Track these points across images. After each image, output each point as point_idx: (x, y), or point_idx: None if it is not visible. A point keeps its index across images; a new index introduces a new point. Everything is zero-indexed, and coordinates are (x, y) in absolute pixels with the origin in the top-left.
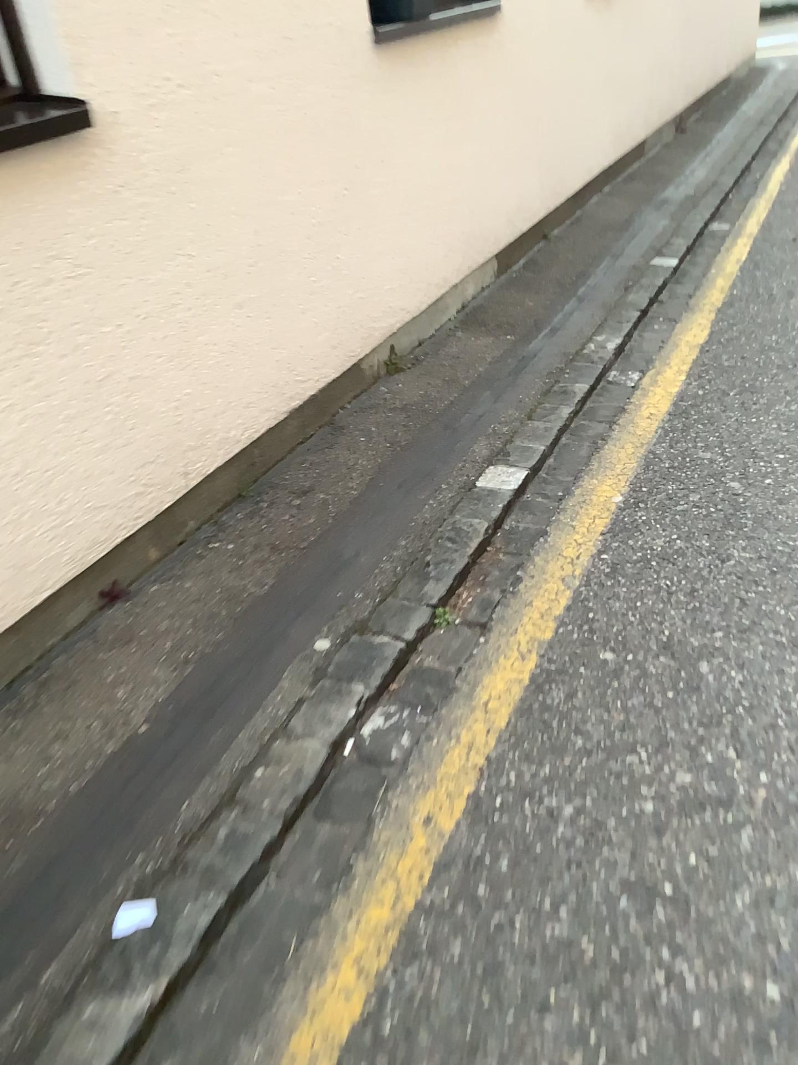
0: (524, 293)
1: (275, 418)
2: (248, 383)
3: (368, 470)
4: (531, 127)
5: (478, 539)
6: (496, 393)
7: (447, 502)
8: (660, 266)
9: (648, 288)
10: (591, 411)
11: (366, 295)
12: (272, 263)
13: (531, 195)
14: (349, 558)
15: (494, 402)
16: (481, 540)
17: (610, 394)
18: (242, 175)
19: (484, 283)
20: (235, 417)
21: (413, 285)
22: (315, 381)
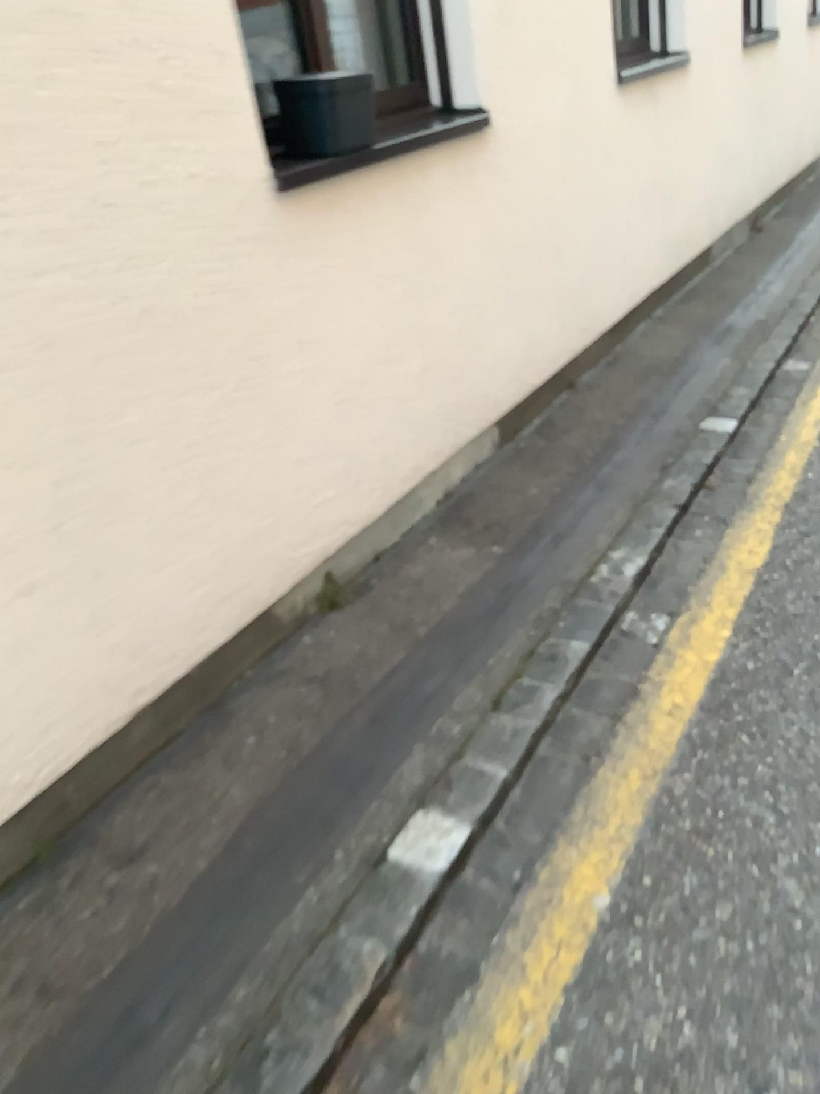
0: (529, 474)
1: (110, 728)
2: (51, 695)
3: (237, 813)
4: (544, 259)
5: (363, 988)
6: (458, 656)
7: (333, 895)
8: (714, 430)
9: (694, 466)
10: (589, 693)
11: (282, 518)
12: (94, 517)
13: (548, 339)
14: (144, 1030)
15: (452, 673)
16: (369, 989)
17: (621, 659)
18: (22, 408)
19: (481, 459)
20: (25, 751)
21: (363, 488)
22: (188, 656)
